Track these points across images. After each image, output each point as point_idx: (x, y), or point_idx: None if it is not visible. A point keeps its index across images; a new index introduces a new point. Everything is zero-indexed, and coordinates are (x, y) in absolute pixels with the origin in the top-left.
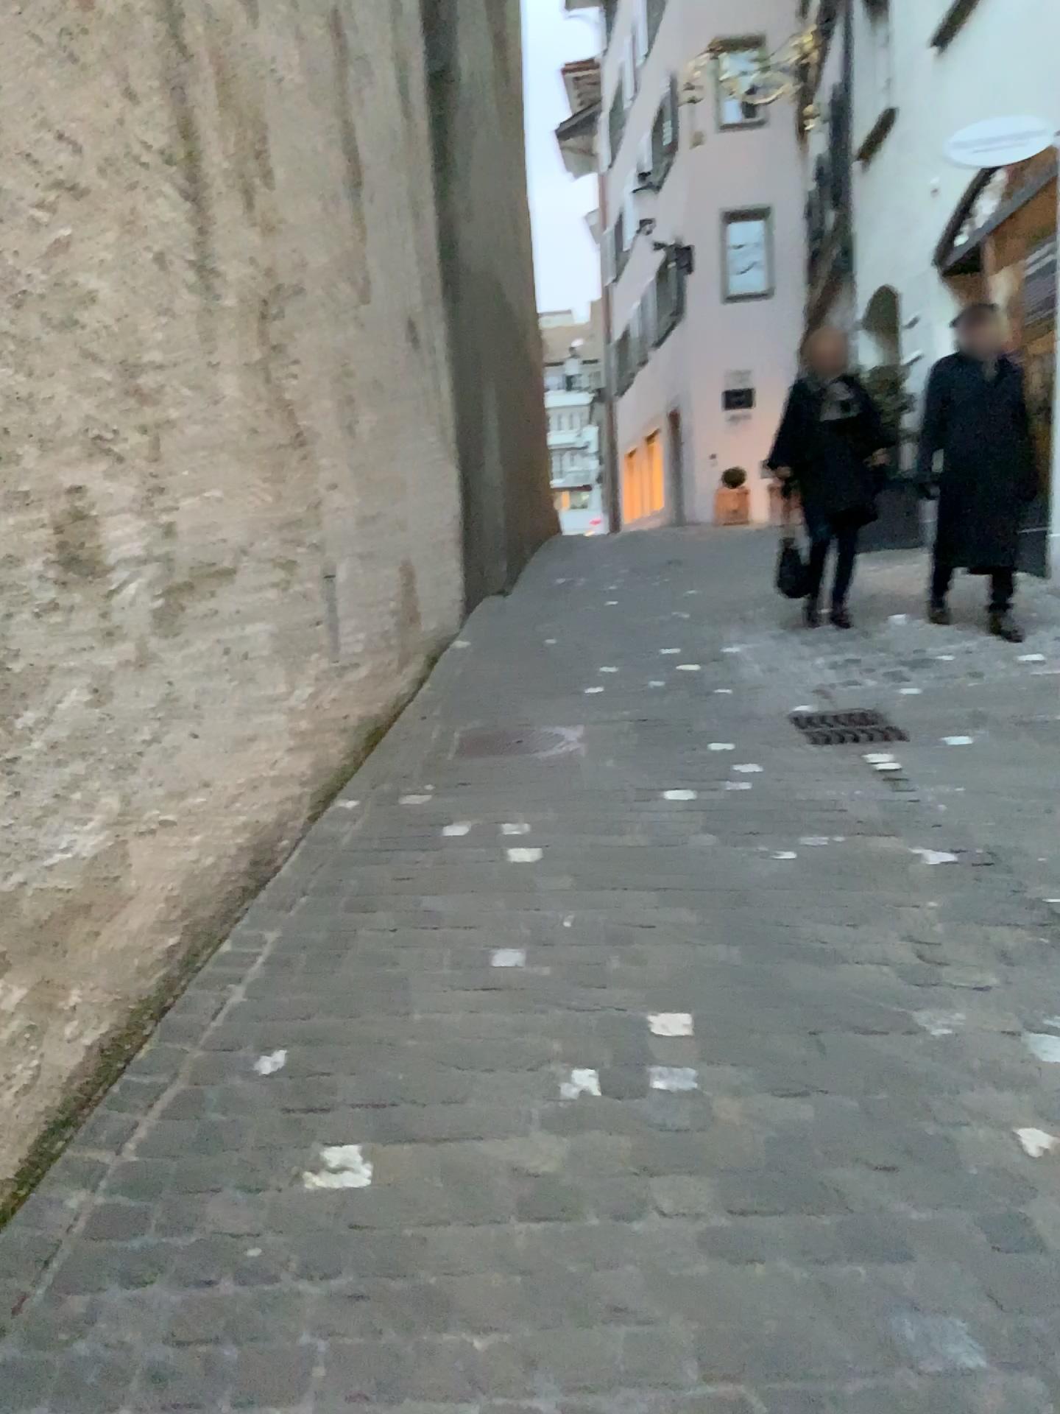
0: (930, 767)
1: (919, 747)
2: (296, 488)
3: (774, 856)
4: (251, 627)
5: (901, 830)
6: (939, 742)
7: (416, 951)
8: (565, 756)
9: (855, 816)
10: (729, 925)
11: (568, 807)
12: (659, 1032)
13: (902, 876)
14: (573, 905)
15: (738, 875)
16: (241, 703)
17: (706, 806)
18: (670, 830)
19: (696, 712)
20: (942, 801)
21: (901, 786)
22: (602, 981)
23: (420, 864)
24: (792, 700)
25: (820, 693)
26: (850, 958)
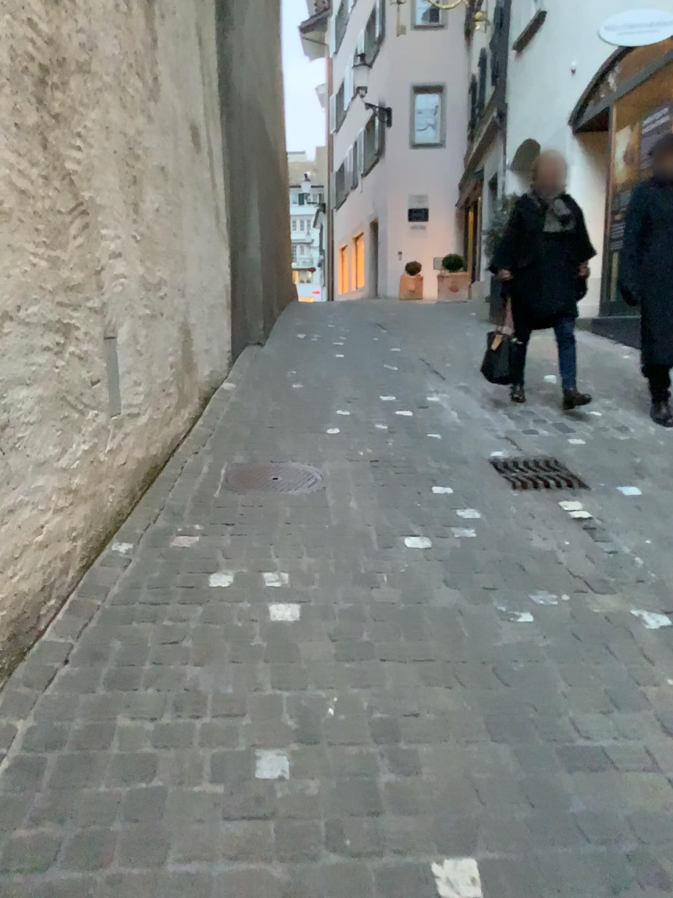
0: (619, 519)
1: (603, 497)
2: (78, 256)
3: (513, 619)
4: (19, 393)
5: (616, 588)
6: (618, 493)
7: (176, 750)
8: (314, 497)
9: (571, 571)
10: (490, 712)
11: (321, 554)
12: (447, 893)
13: (634, 646)
14: (335, 683)
15: (485, 642)
16: (3, 472)
17: (442, 557)
18: (415, 583)
19: (416, 455)
20: (641, 557)
21: (601, 539)
22: (375, 800)
23: (185, 620)
24: (489, 447)
25: (510, 441)
26: (620, 765)
